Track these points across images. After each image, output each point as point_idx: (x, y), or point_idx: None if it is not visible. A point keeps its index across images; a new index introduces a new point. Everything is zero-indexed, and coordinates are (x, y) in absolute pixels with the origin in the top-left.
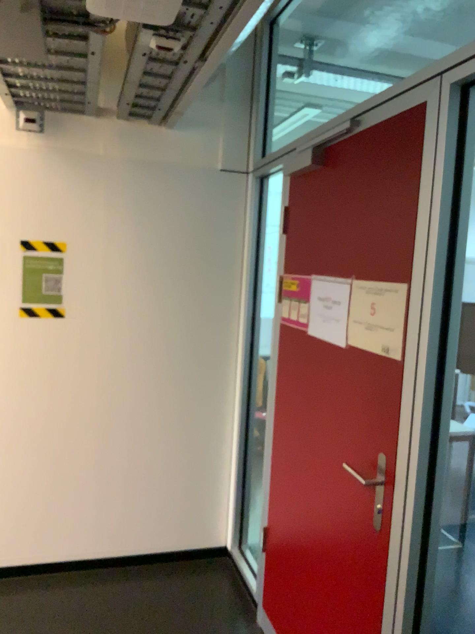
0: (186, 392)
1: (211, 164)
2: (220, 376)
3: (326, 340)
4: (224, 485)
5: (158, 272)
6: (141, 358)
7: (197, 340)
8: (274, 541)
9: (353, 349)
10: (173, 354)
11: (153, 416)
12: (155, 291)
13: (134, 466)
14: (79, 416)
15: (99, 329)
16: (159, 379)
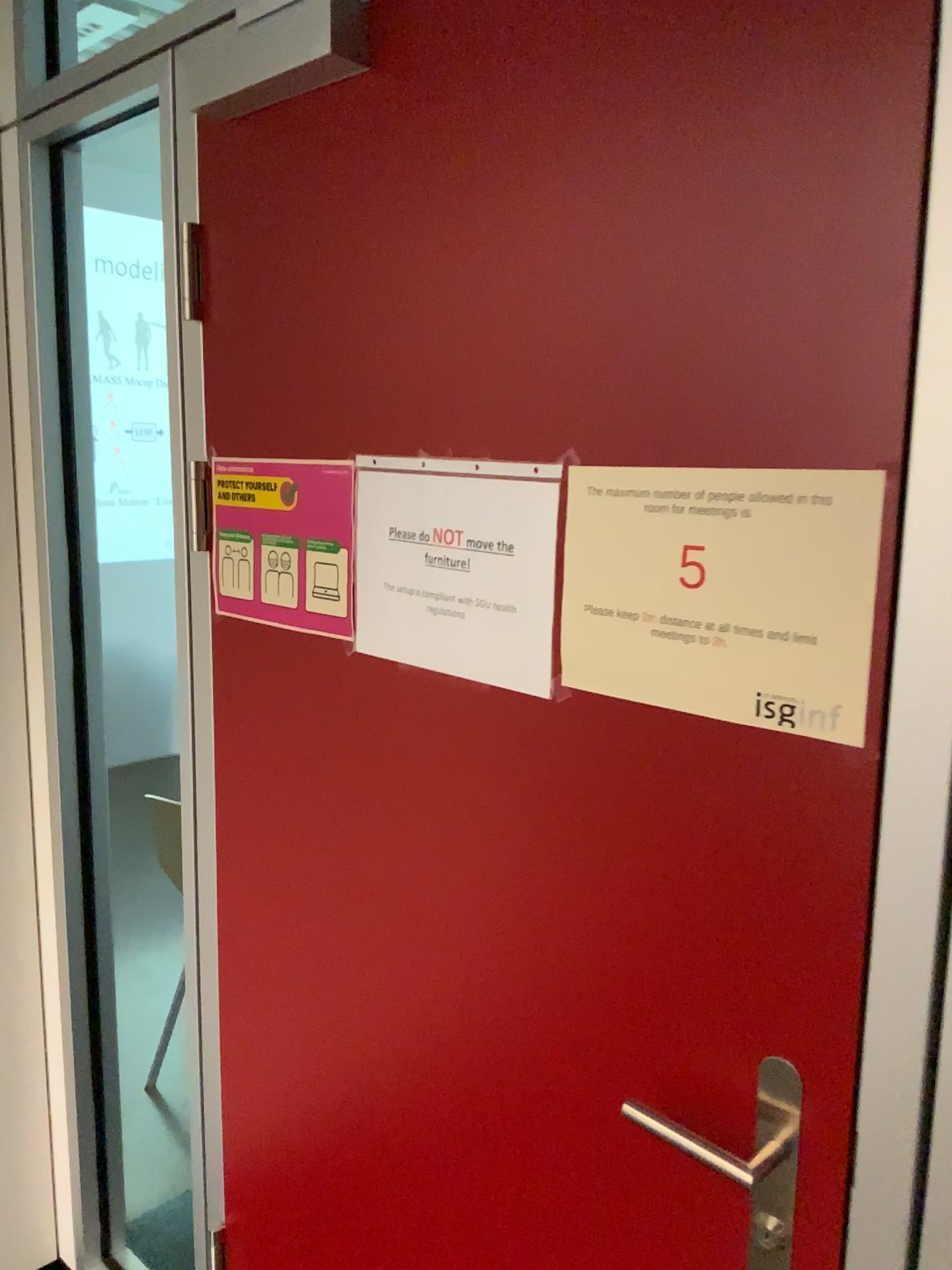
0: None
1: None
2: None
3: (444, 674)
4: (31, 1098)
5: None
6: None
7: None
8: (259, 1267)
9: (593, 705)
10: None
11: None
12: None
13: None
14: None
15: None
16: None
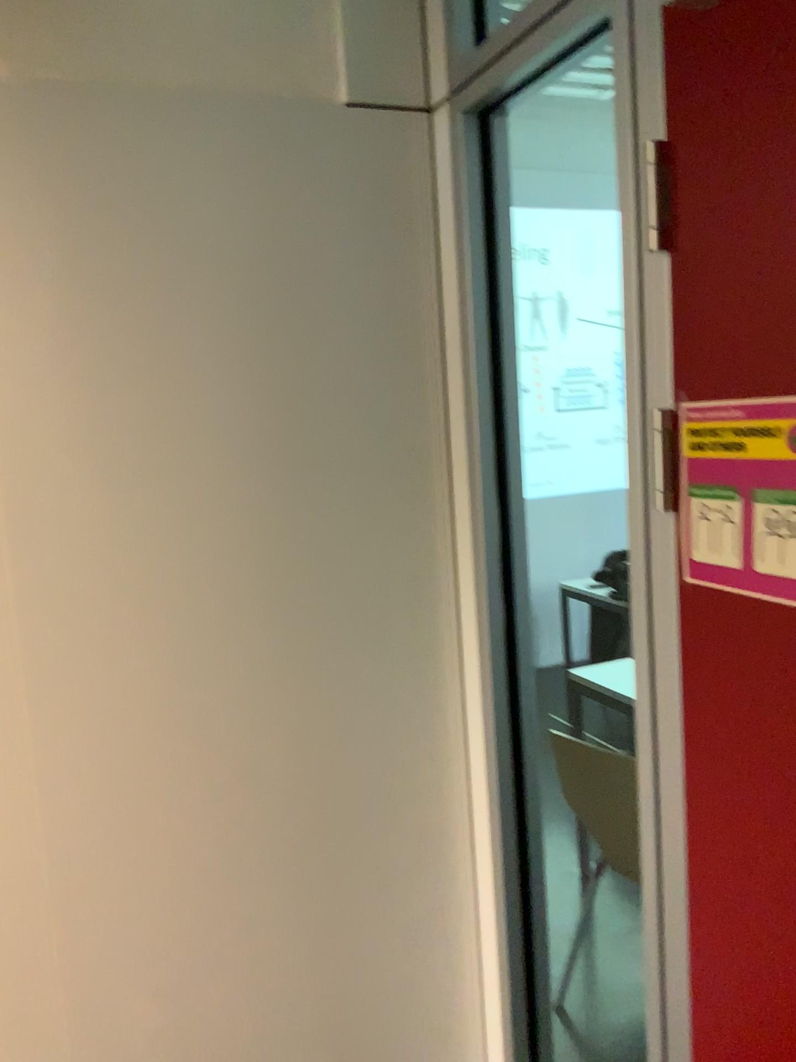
0: (332, 805)
1: (314, 94)
2: (422, 736)
3: None
4: (474, 1037)
5: (196, 455)
6: (182, 733)
7: (344, 646)
8: None
9: None
10: (279, 702)
11: (243, 897)
12: (195, 516)
13: (210, 1058)
14: (4, 959)
15: (26, 668)
16: (246, 783)
